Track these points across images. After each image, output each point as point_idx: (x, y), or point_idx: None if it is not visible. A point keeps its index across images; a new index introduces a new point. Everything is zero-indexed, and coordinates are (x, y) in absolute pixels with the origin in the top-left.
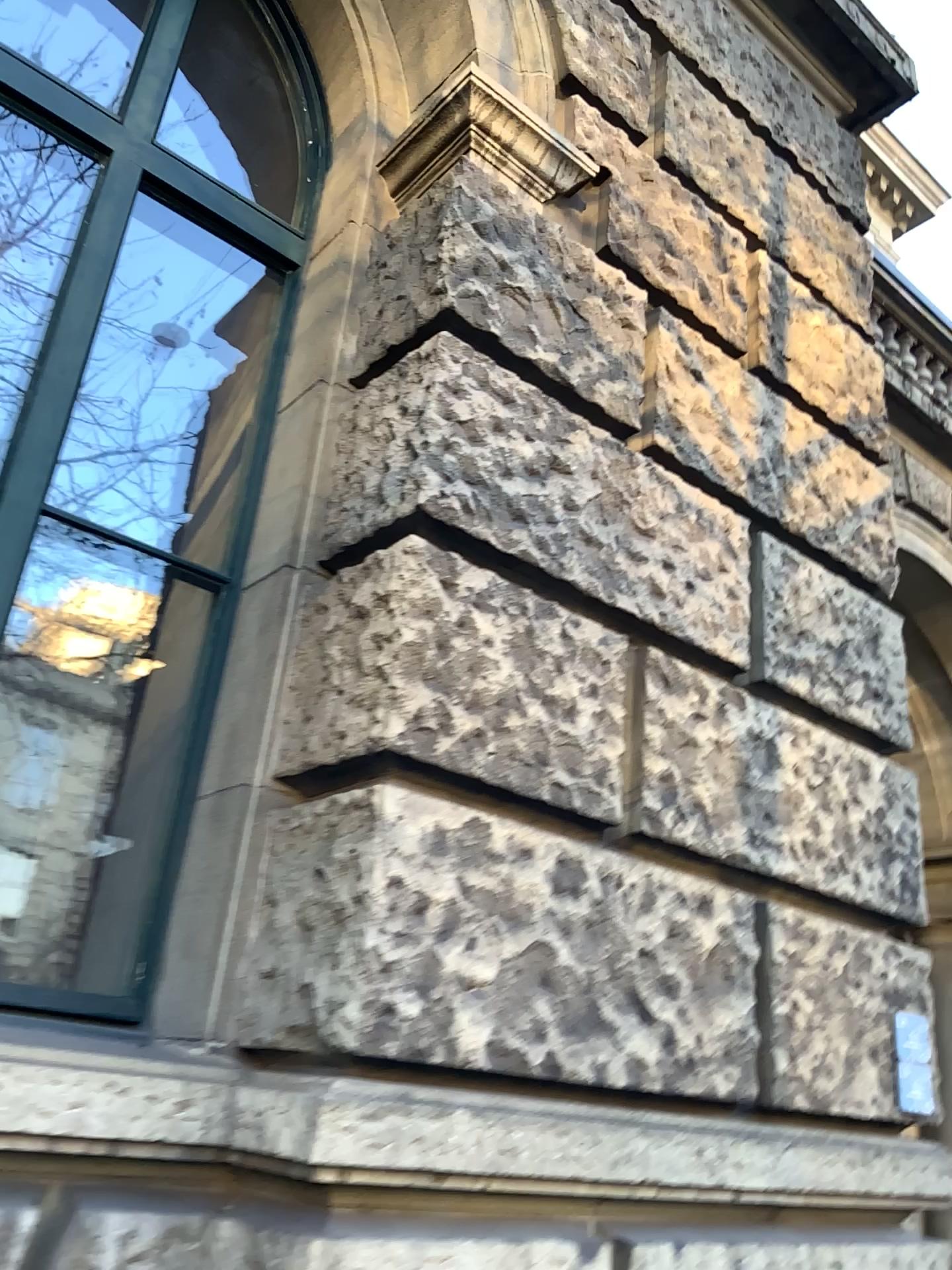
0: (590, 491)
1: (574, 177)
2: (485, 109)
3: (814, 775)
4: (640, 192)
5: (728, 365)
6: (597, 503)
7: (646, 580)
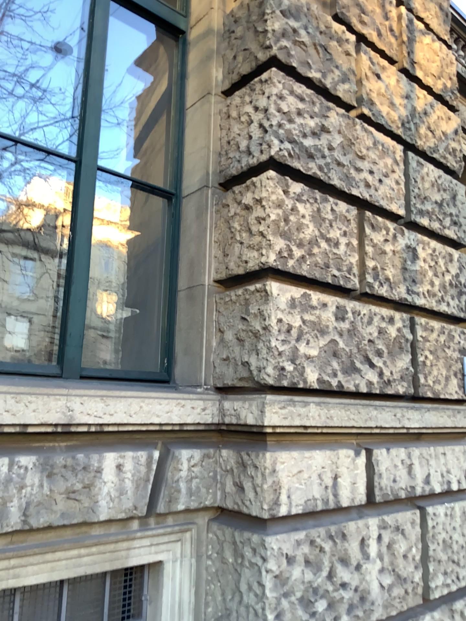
0: (337, 140)
1: None
2: None
3: (431, 261)
4: None
5: (390, 69)
6: (340, 146)
7: (362, 180)
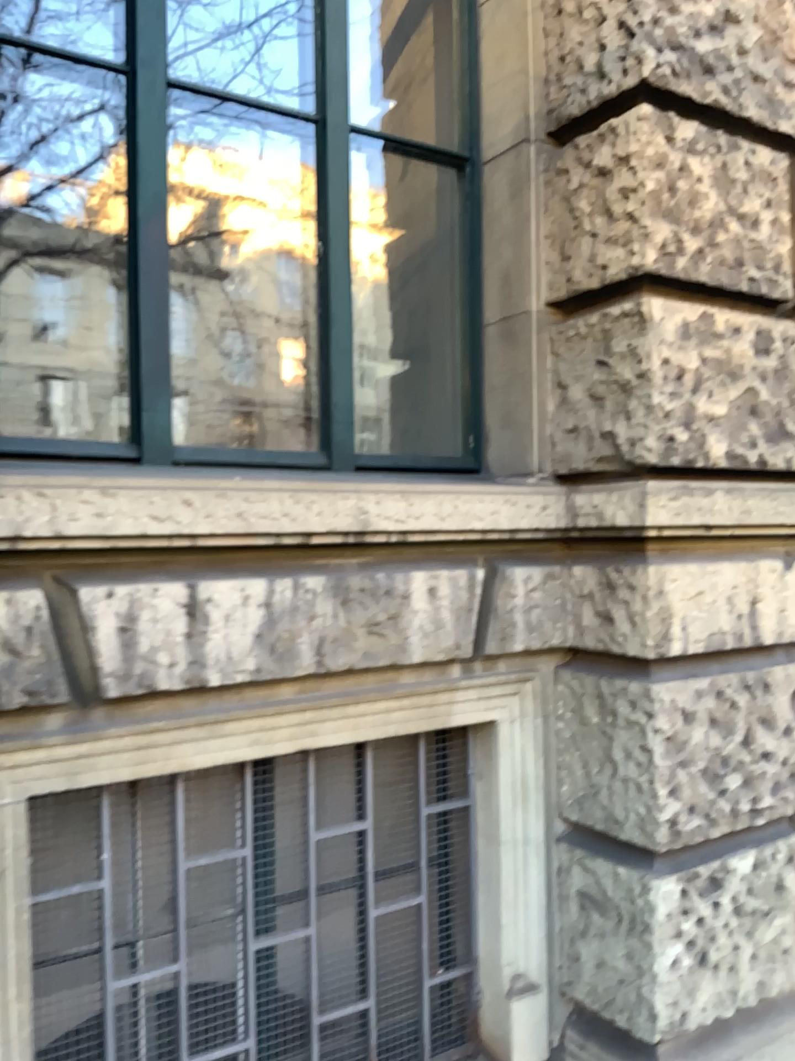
0: (752, 35)
1: None
2: None
3: None
4: None
5: None
6: (758, 44)
7: None
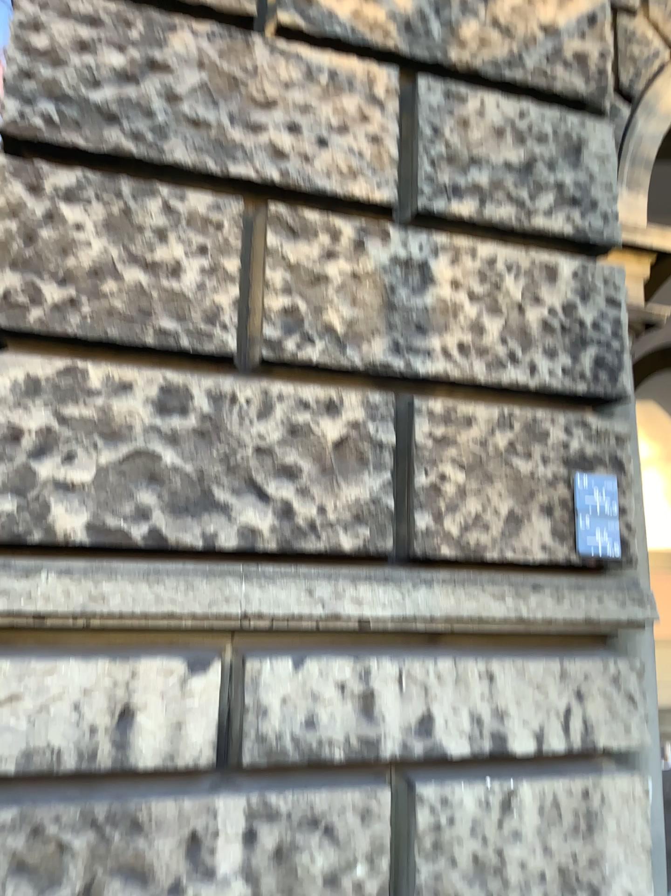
0: (195, 81)
1: None
2: None
3: (483, 281)
4: None
5: None
6: (205, 90)
7: (269, 145)
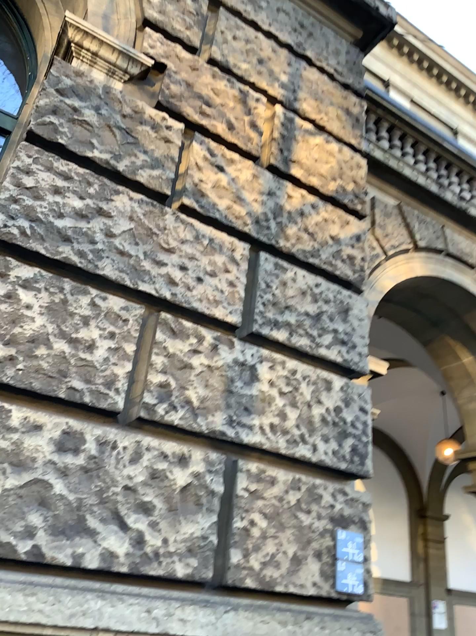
0: (125, 227)
1: (142, 68)
2: (79, 34)
3: (287, 387)
4: (193, 76)
5: (247, 163)
6: (130, 233)
7: (165, 276)
